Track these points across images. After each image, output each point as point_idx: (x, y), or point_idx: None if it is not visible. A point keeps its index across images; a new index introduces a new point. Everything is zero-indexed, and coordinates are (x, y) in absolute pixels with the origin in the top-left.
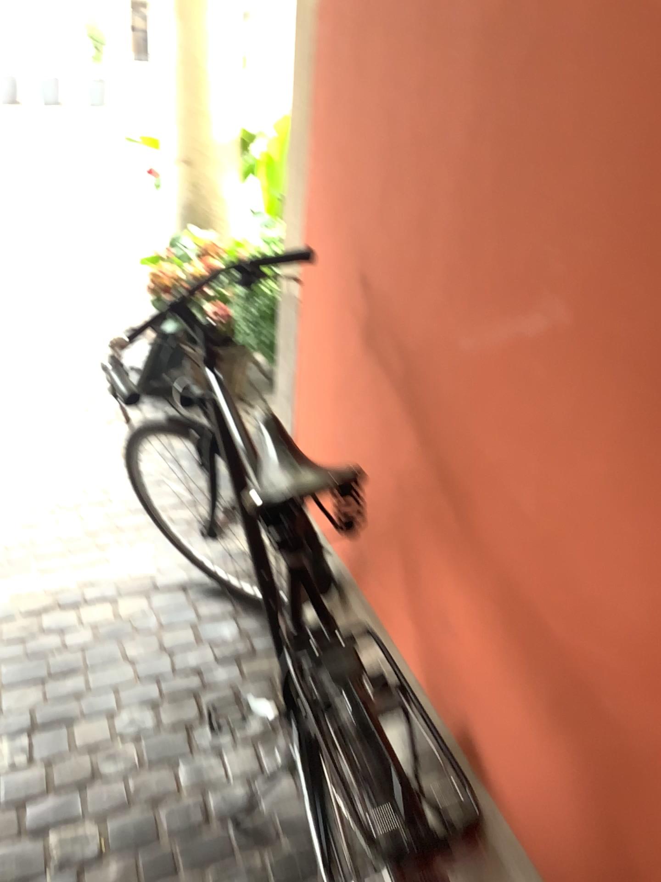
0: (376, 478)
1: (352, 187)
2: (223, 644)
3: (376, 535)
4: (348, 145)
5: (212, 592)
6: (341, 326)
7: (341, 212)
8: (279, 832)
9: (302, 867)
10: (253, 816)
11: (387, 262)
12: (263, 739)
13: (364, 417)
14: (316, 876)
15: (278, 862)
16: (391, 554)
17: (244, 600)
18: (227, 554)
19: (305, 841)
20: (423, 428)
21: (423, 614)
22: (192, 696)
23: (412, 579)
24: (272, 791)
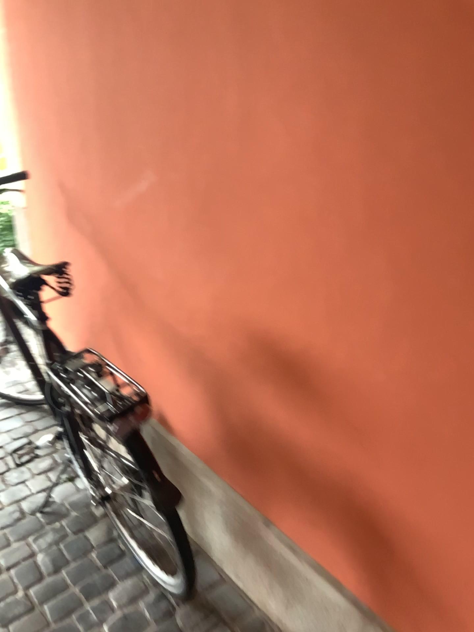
0: (90, 294)
1: (45, 129)
2: (17, 427)
3: (97, 327)
4: (37, 105)
5: (5, 402)
6: (55, 212)
7: (42, 145)
8: (68, 507)
9: (85, 521)
10: (51, 504)
11: (71, 167)
12: (51, 467)
13: (77, 262)
14: (94, 521)
15: (70, 521)
16: (107, 335)
17: (27, 401)
18: (11, 380)
19: (85, 508)
20: (107, 255)
21: (128, 359)
22: (1, 457)
23: (120, 344)
24: (61, 490)
